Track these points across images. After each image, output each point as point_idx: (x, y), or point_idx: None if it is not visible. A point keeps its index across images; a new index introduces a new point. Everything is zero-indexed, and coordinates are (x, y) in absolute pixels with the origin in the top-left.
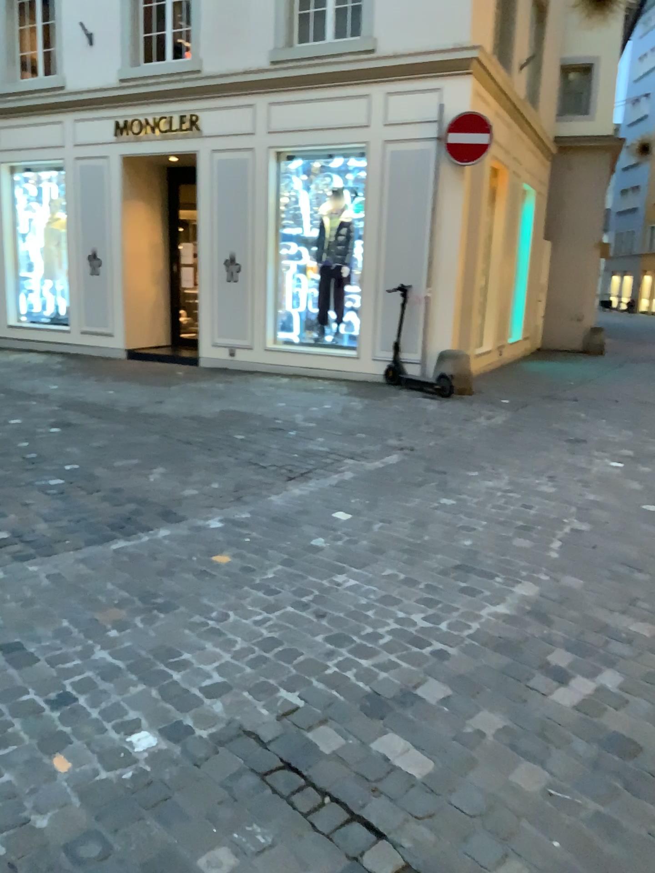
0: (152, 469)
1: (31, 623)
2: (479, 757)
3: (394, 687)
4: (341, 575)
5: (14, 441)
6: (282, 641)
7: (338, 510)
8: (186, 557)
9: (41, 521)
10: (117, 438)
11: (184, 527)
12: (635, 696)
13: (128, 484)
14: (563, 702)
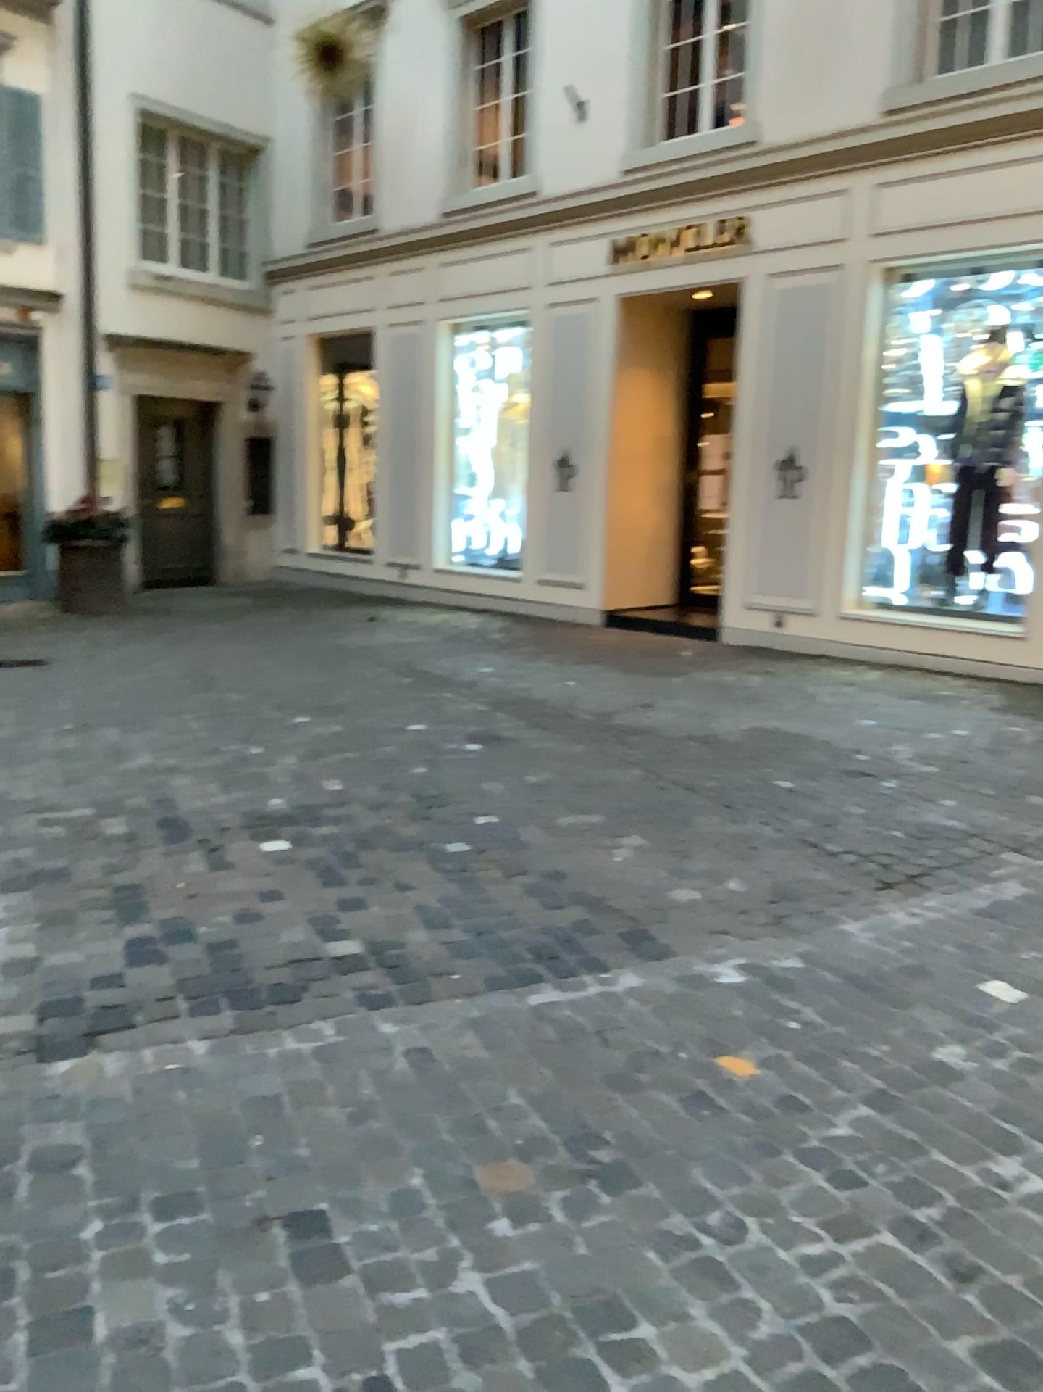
0: (624, 838)
1: (353, 1170)
2: None
3: None
4: (1009, 1157)
5: (405, 765)
6: (868, 1342)
7: (993, 974)
8: (667, 1051)
9: (418, 928)
10: (571, 772)
11: (670, 976)
12: None
13: (578, 867)
14: None
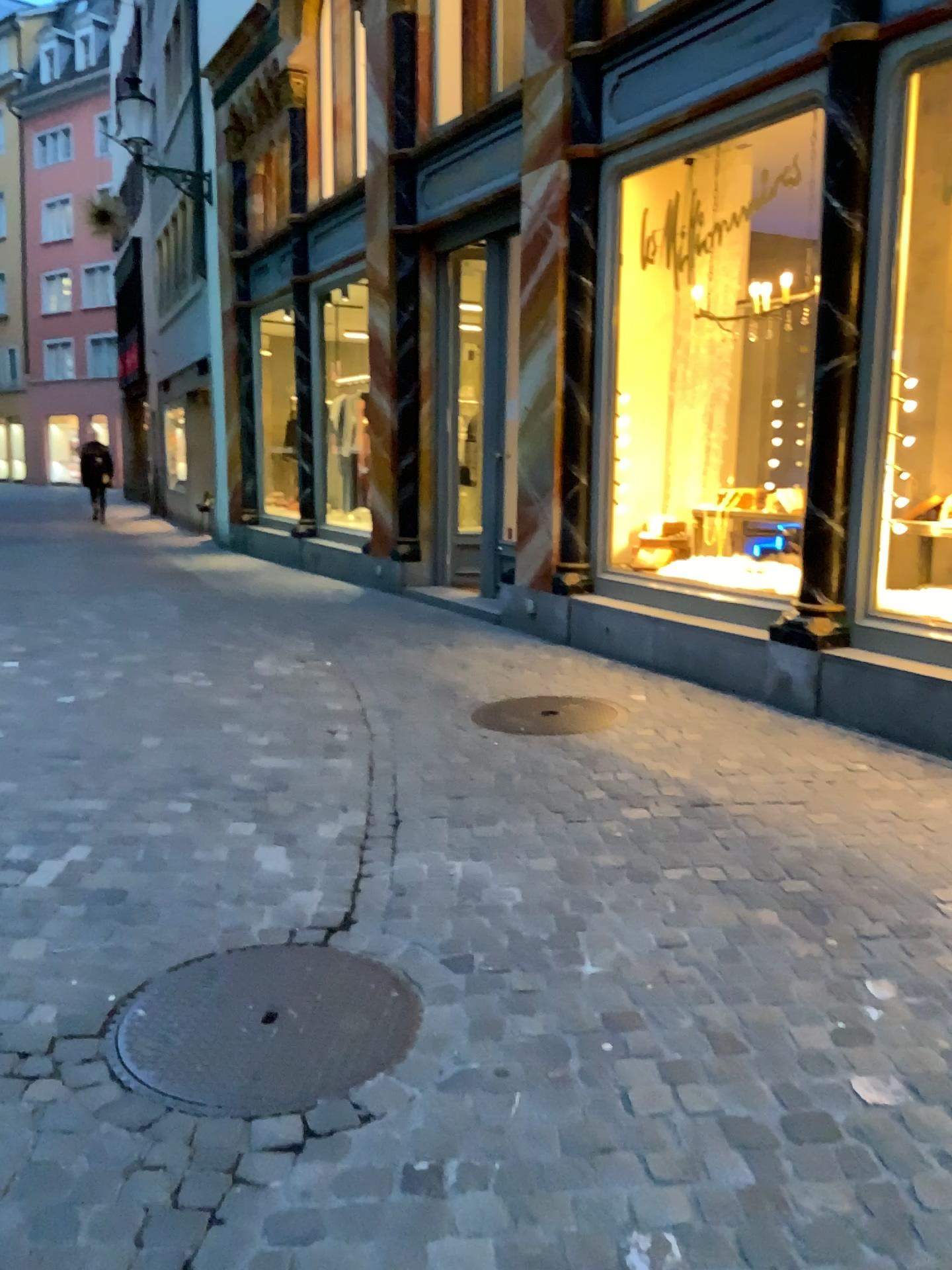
0: None
1: None
2: None
3: None
4: None
5: None
6: None
7: None
8: None
9: None
10: None
11: None
12: (110, 854)
13: None
14: (42, 881)
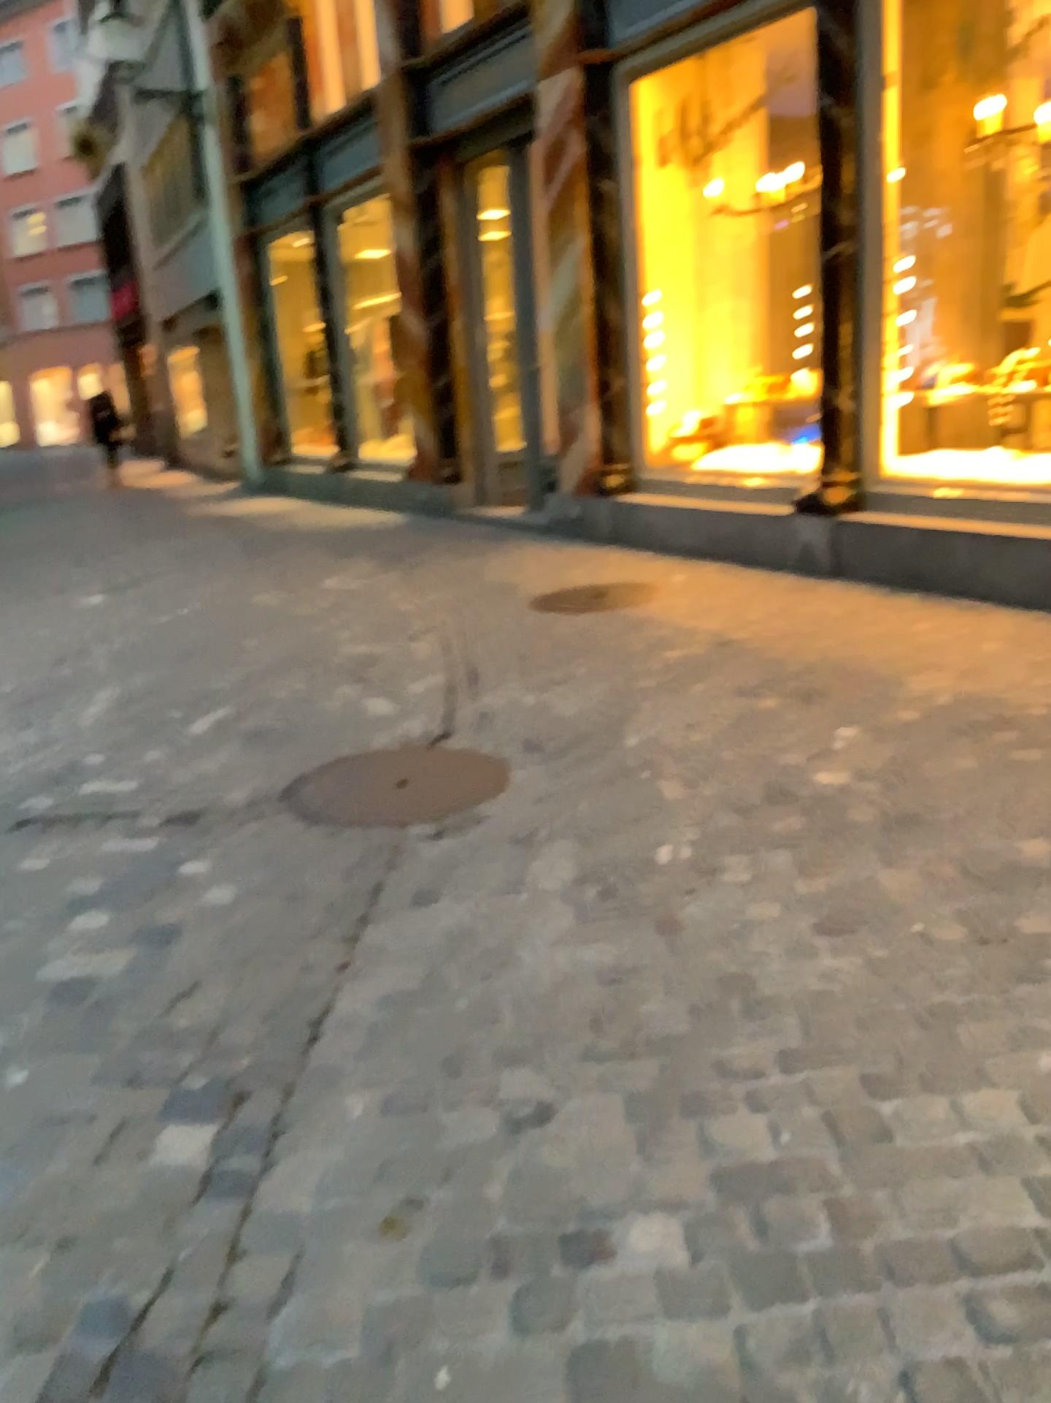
0: None
1: None
2: (171, 765)
3: (66, 762)
4: None
5: None
6: None
7: None
8: None
9: None
10: None
11: None
12: (250, 707)
13: None
14: (204, 725)
